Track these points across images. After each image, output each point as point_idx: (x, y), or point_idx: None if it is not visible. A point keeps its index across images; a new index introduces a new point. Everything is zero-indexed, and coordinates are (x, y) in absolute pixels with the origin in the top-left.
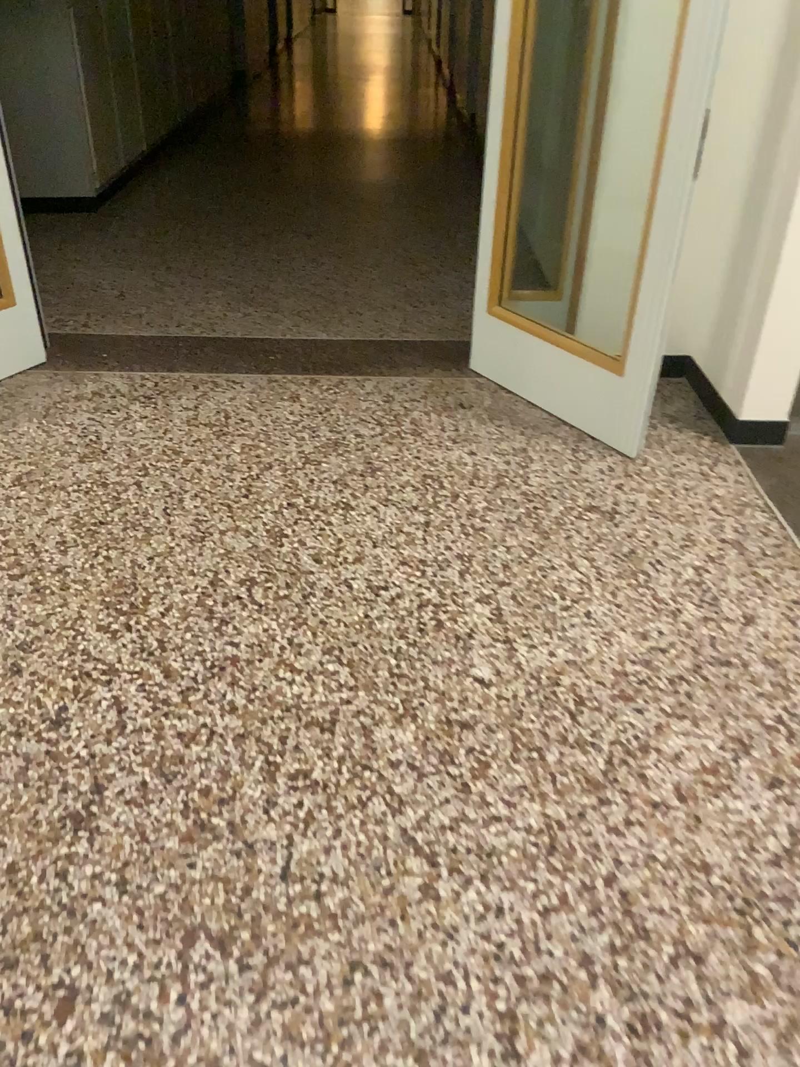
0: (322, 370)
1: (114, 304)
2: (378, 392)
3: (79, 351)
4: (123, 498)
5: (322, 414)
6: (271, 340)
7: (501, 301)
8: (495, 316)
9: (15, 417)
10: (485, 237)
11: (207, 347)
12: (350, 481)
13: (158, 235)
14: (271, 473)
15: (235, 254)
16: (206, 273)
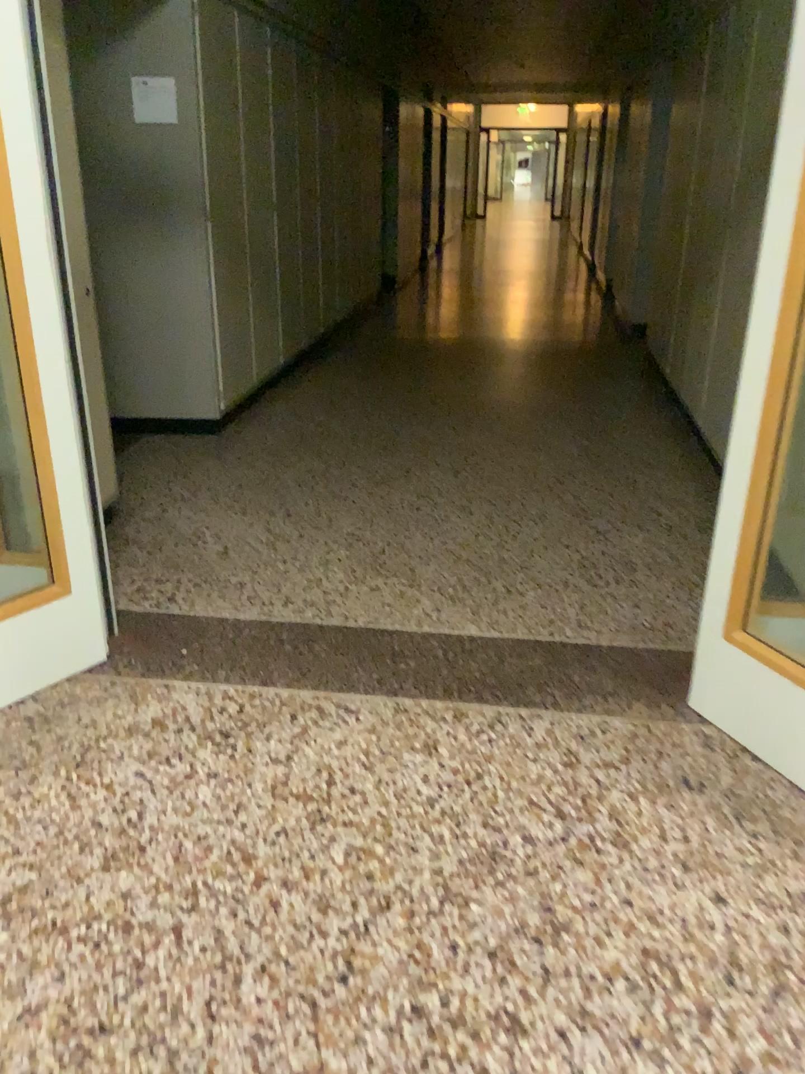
0: (471, 695)
1: (212, 564)
2: (554, 746)
3: (153, 640)
4: (150, 962)
5: (471, 786)
6: (404, 638)
7: (743, 622)
8: (736, 647)
9: (40, 757)
10: (725, 536)
11: (318, 644)
12: (517, 955)
13: (282, 463)
14: (389, 920)
15: (368, 494)
16: (330, 520)
